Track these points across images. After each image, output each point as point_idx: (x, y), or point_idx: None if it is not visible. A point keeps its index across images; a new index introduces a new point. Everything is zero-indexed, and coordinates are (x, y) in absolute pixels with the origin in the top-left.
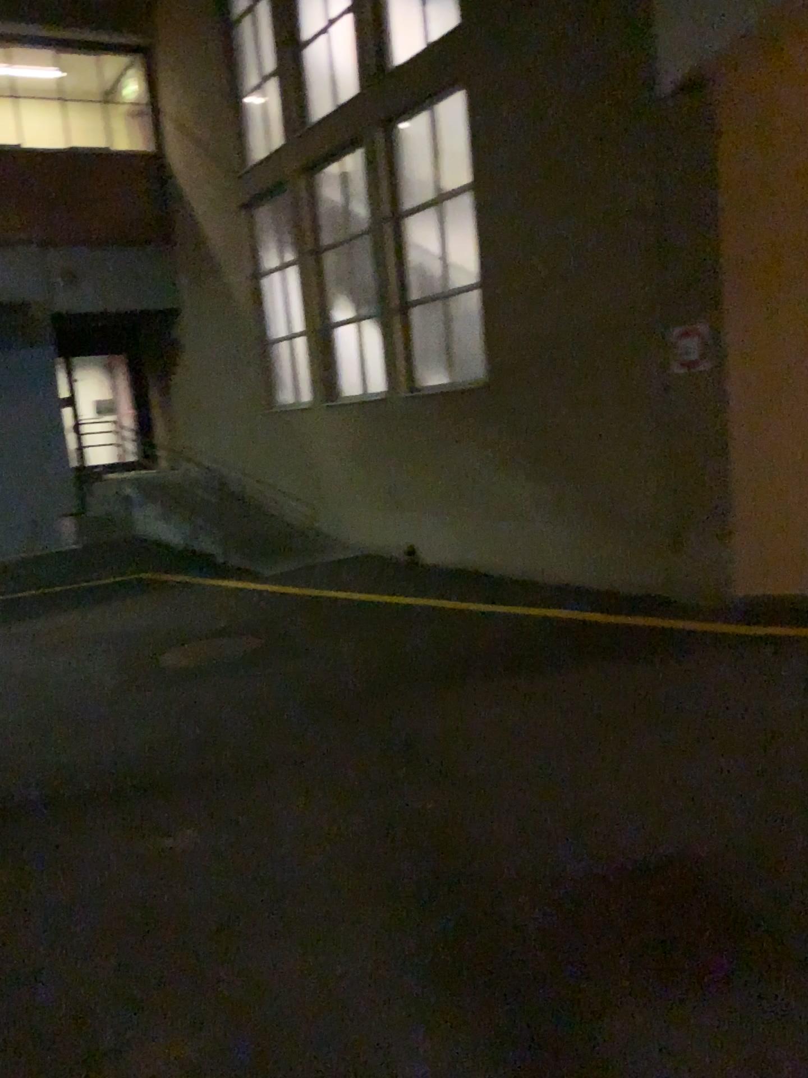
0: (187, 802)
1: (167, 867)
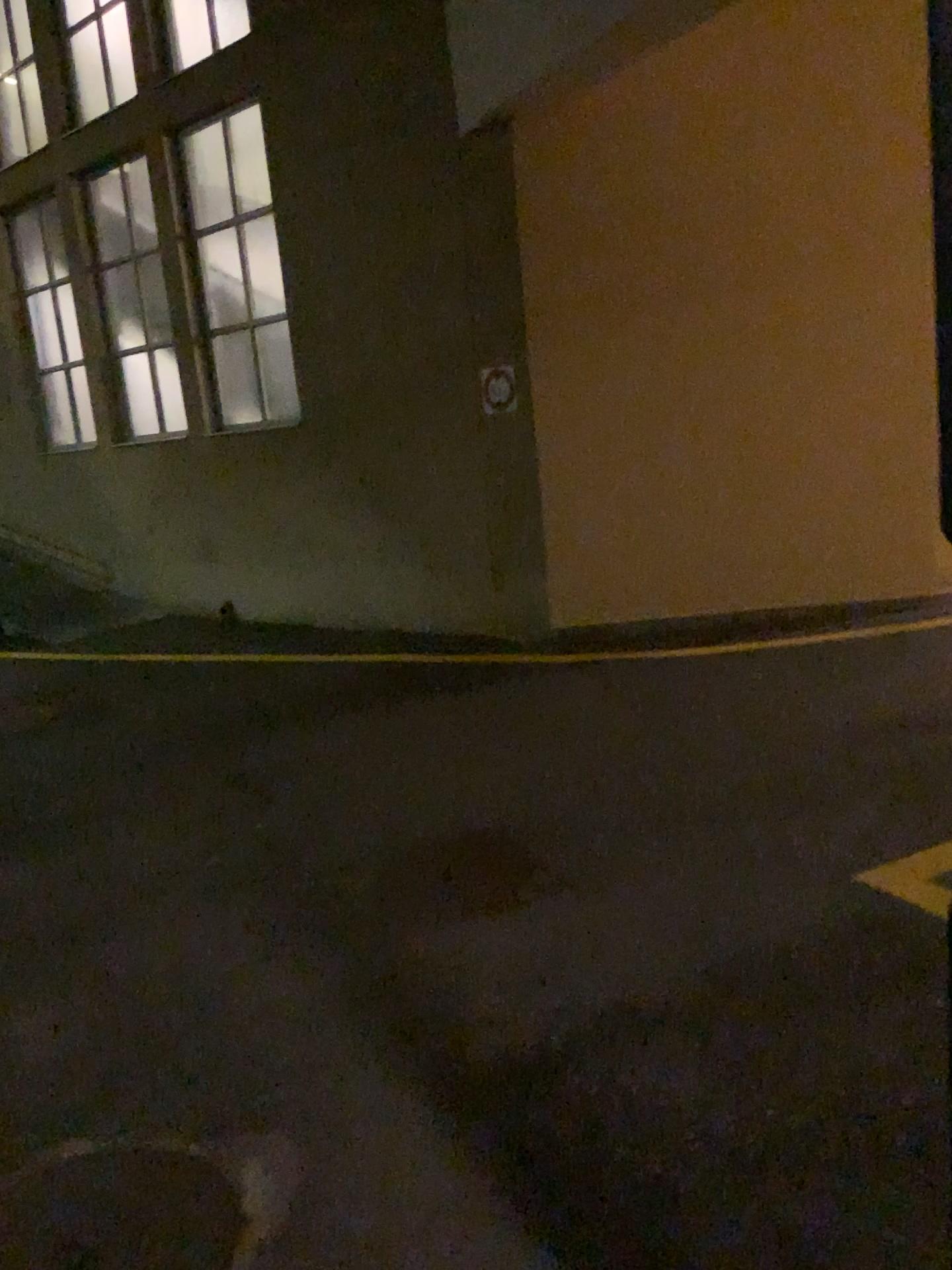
0: (10, 853)
1: (2, 903)
